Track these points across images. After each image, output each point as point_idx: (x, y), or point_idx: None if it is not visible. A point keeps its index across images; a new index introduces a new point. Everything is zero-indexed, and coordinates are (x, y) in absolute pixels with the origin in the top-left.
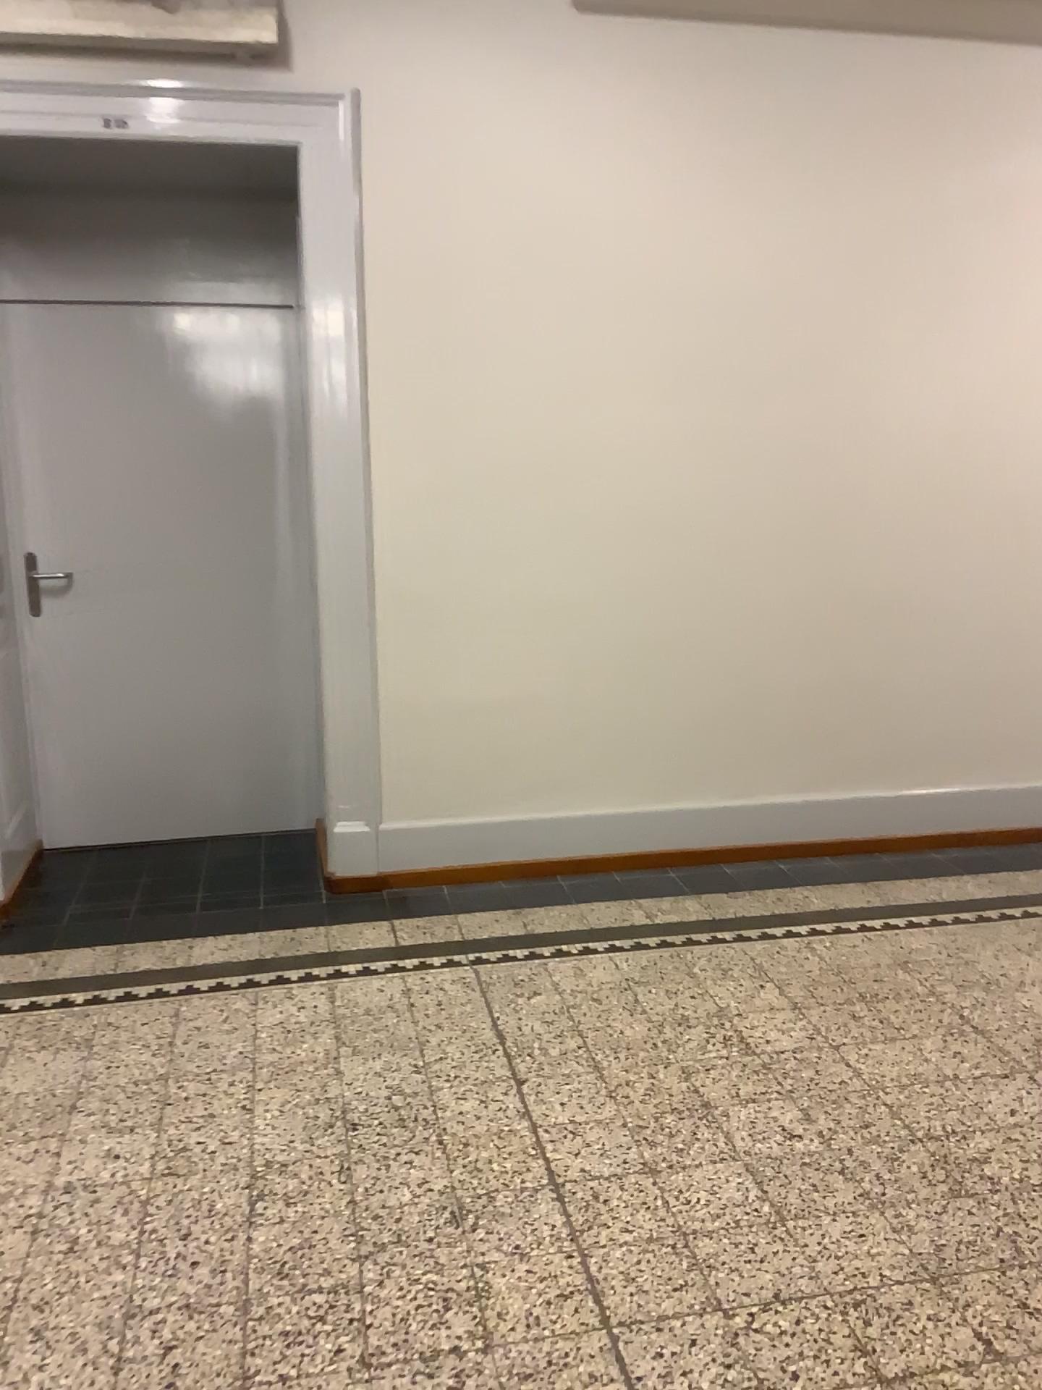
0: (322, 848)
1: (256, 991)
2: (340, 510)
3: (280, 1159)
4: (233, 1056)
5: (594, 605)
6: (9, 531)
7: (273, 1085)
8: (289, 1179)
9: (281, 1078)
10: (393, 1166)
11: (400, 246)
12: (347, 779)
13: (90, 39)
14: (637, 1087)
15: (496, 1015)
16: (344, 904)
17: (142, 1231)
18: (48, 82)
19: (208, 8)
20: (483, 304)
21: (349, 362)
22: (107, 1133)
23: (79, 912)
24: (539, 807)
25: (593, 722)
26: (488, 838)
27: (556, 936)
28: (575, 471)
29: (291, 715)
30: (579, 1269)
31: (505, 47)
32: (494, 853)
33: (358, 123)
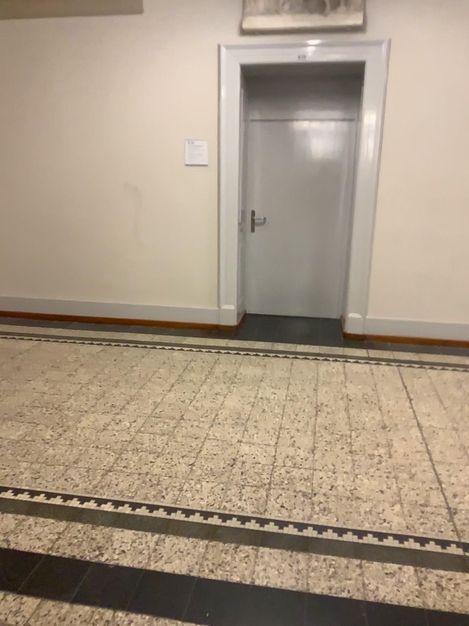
0: (344, 322)
1: (318, 361)
2: (365, 197)
3: (326, 403)
4: (311, 376)
5: (463, 239)
6: (246, 200)
7: (324, 386)
8: (329, 408)
9: (327, 384)
10: (363, 411)
11: (399, 97)
12: (356, 297)
13: (296, 28)
14: (454, 407)
15: (404, 380)
16: (350, 342)
17: (284, 411)
18: (280, 44)
19: (337, 13)
20: (430, 118)
21: (375, 141)
22: (272, 388)
23: (259, 331)
24: (430, 317)
25: (457, 286)
26: (408, 326)
27: (431, 362)
28: (461, 185)
29: (336, 274)
30: (424, 446)
31: (451, 16)
32: (410, 332)
33: (388, 51)
